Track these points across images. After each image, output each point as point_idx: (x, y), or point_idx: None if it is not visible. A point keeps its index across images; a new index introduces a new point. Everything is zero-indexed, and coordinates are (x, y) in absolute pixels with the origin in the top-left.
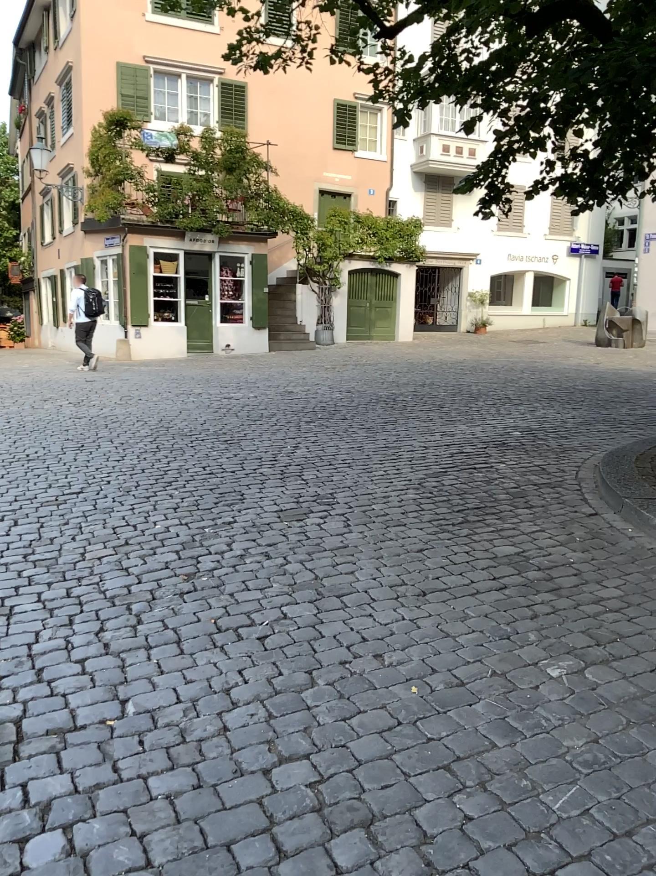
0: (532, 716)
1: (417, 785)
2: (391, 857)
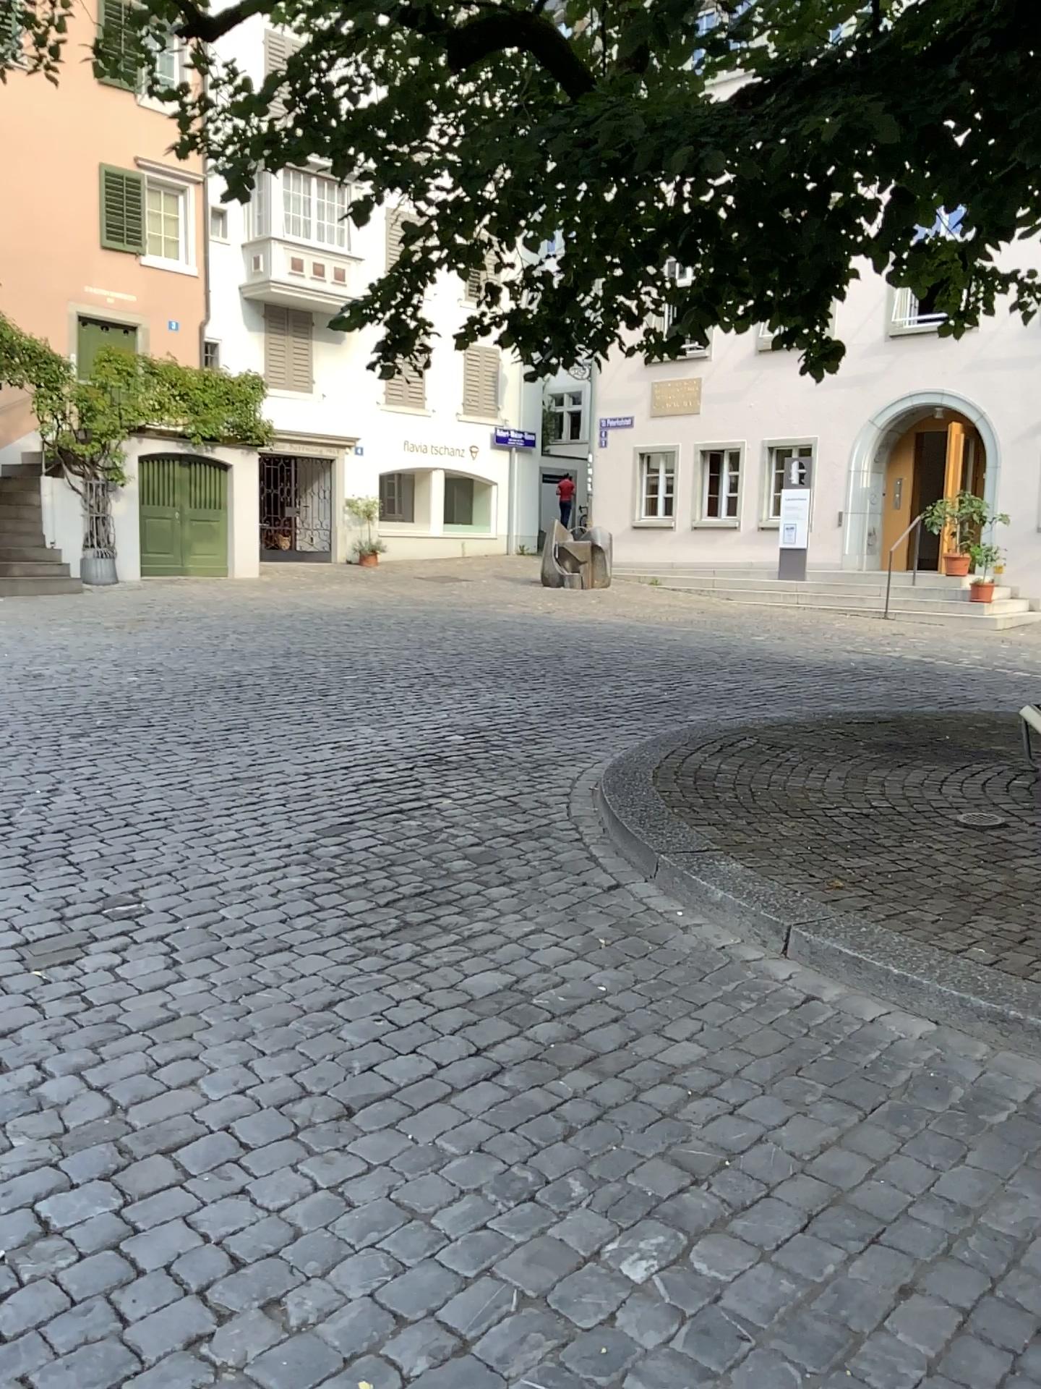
0: None
1: None
2: None
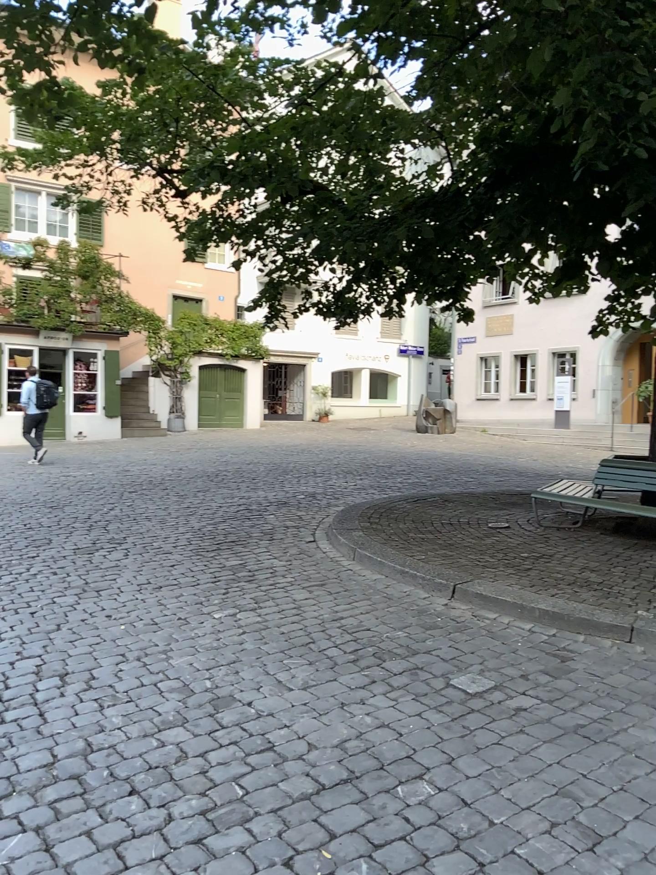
0: (185, 631)
1: (99, 659)
2: (67, 682)
